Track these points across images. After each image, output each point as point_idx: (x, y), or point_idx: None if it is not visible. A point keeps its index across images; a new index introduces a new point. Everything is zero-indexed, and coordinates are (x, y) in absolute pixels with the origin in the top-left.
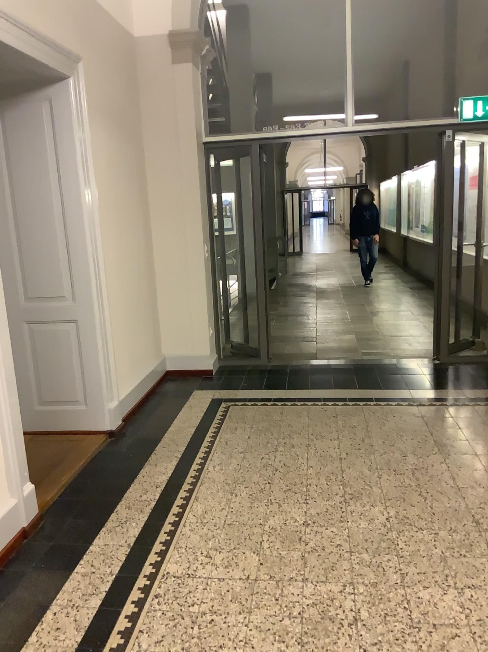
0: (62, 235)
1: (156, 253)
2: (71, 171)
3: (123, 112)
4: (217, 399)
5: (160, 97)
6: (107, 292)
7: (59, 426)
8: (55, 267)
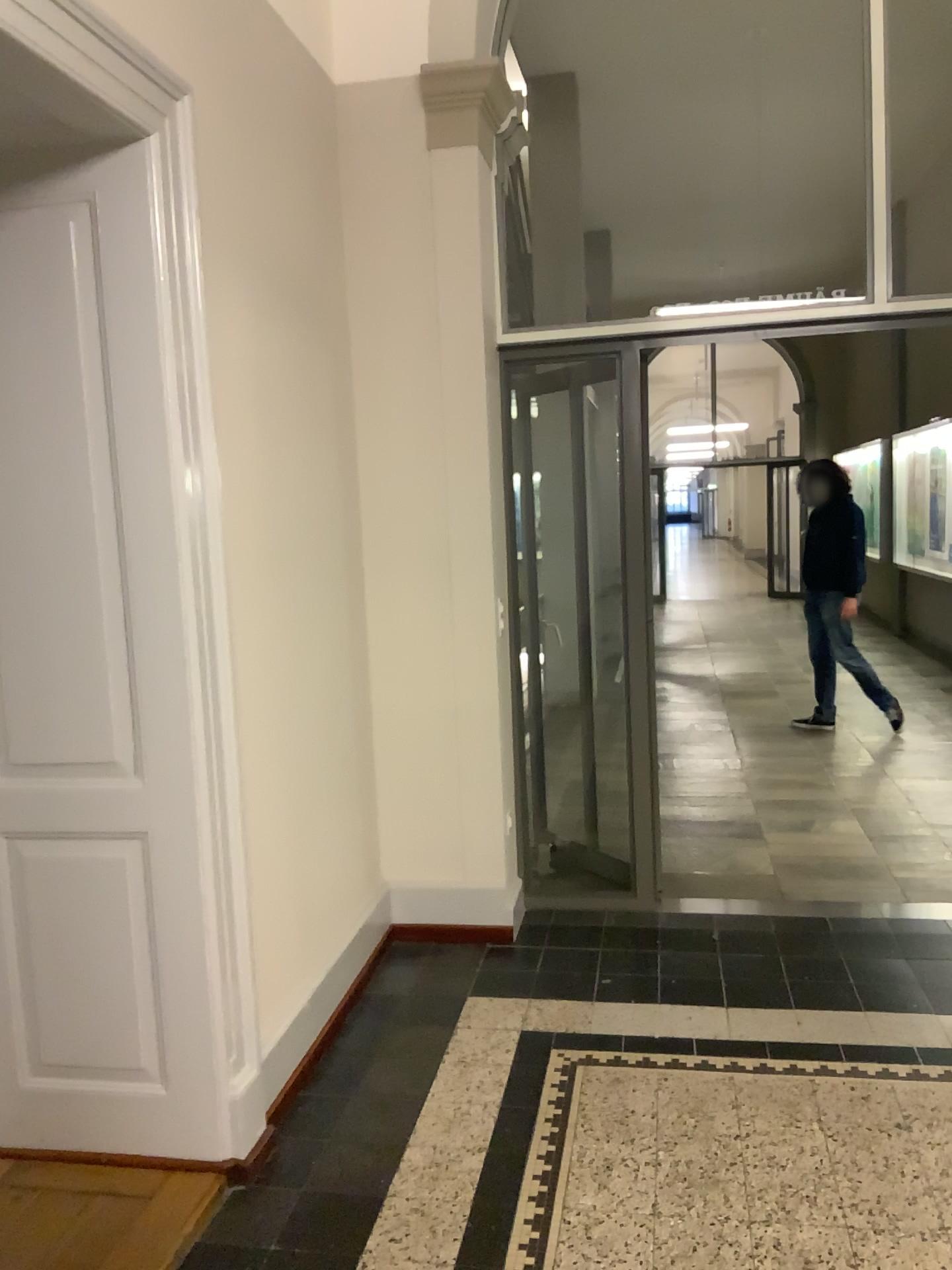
0: (112, 586)
1: (376, 622)
2: (145, 402)
3: (302, 263)
4: (538, 1034)
5: (394, 231)
6: (238, 750)
7: (87, 1141)
8: (91, 678)
